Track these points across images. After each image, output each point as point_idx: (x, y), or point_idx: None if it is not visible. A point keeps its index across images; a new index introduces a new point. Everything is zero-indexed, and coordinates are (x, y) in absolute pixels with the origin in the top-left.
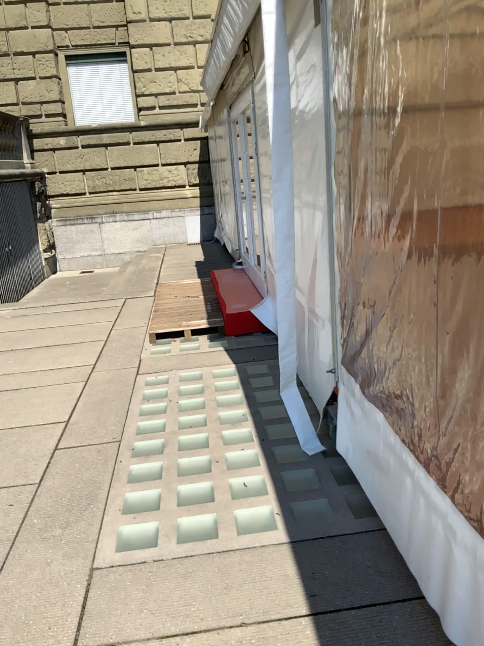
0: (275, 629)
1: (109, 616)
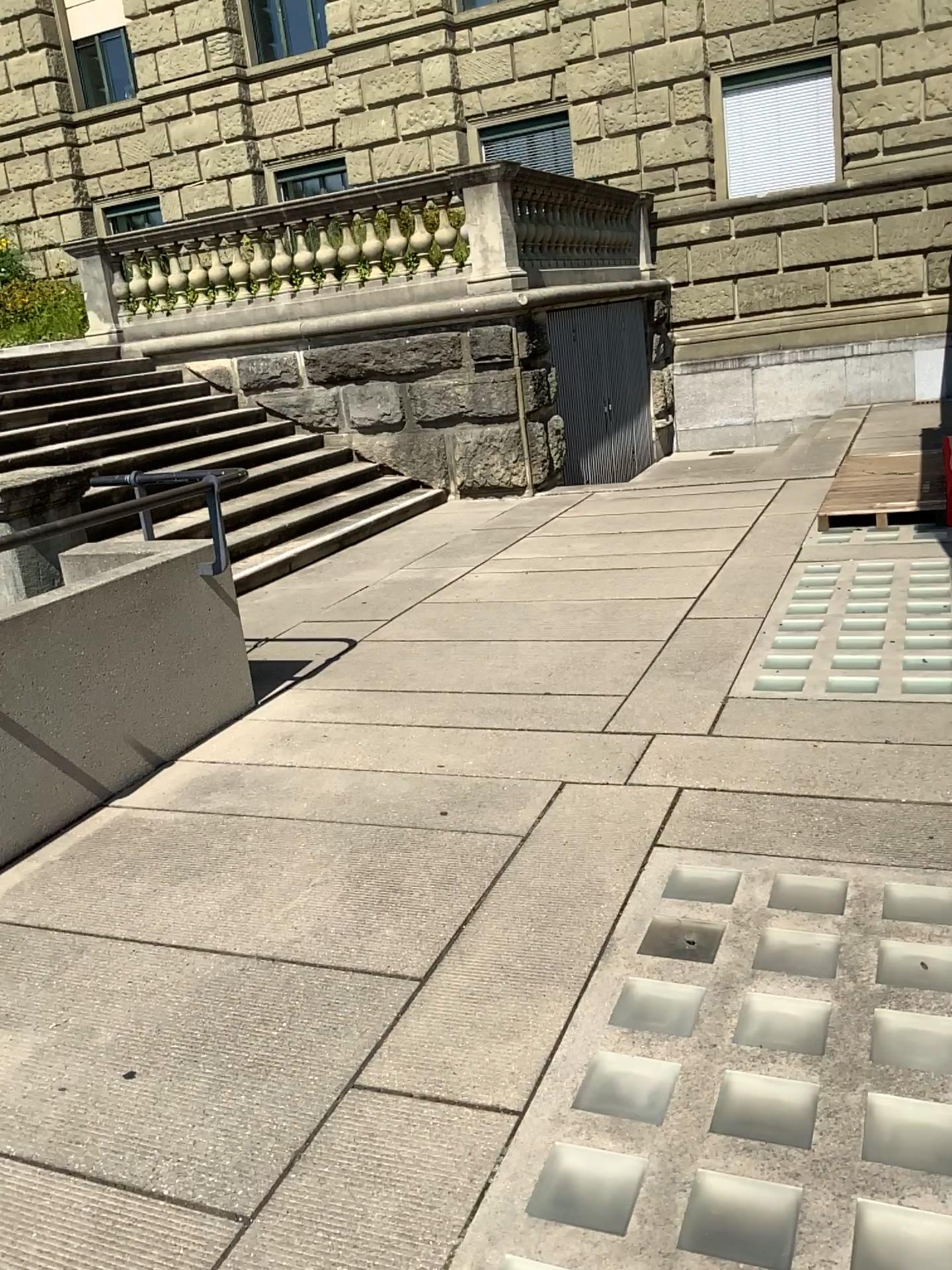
0: (918, 750)
1: (742, 723)
